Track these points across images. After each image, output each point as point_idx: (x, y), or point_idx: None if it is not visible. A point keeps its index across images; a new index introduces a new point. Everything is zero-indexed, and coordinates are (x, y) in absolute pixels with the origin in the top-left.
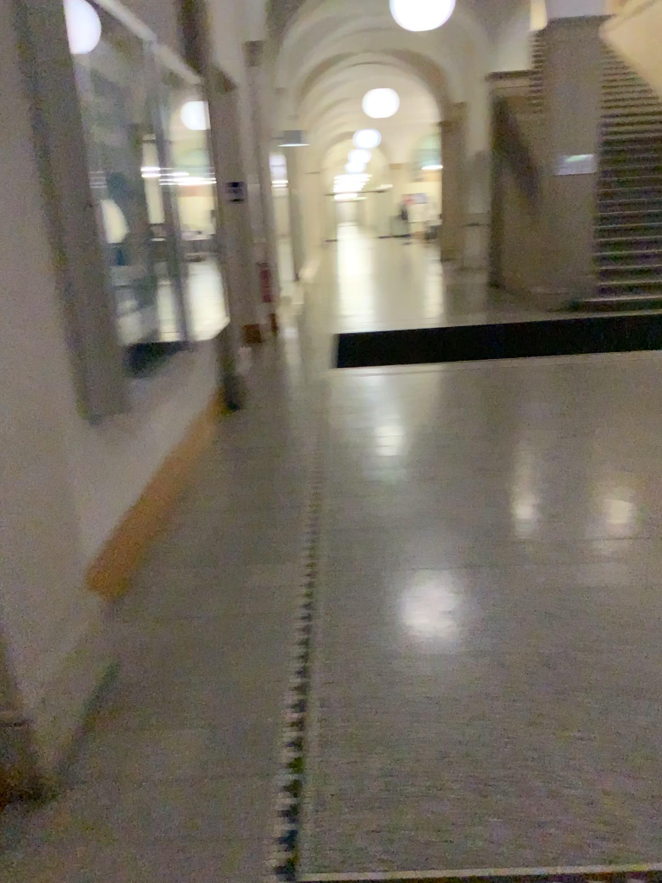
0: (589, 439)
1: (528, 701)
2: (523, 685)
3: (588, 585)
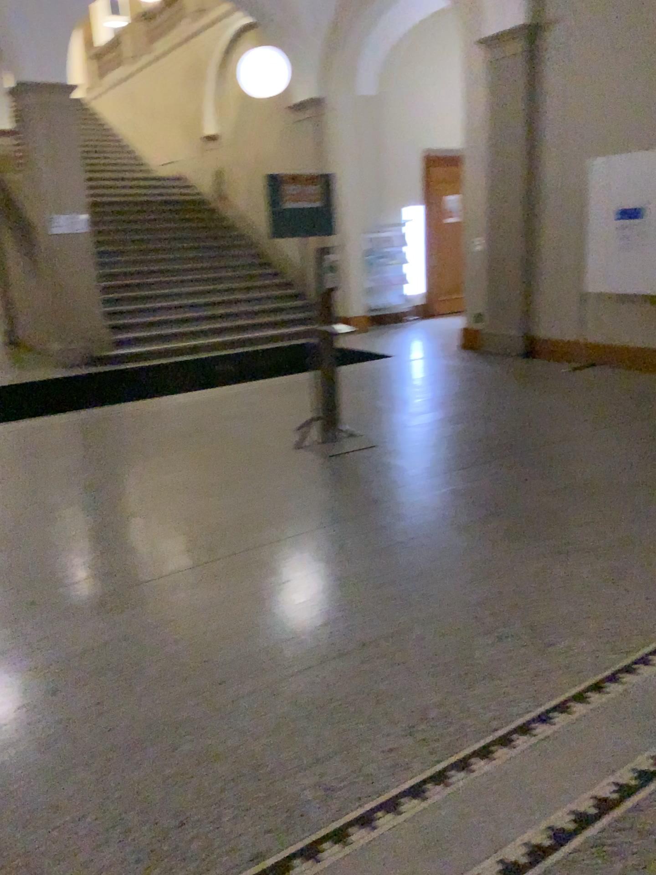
0: (96, 492)
1: (5, 802)
2: (1, 784)
3: (84, 645)
